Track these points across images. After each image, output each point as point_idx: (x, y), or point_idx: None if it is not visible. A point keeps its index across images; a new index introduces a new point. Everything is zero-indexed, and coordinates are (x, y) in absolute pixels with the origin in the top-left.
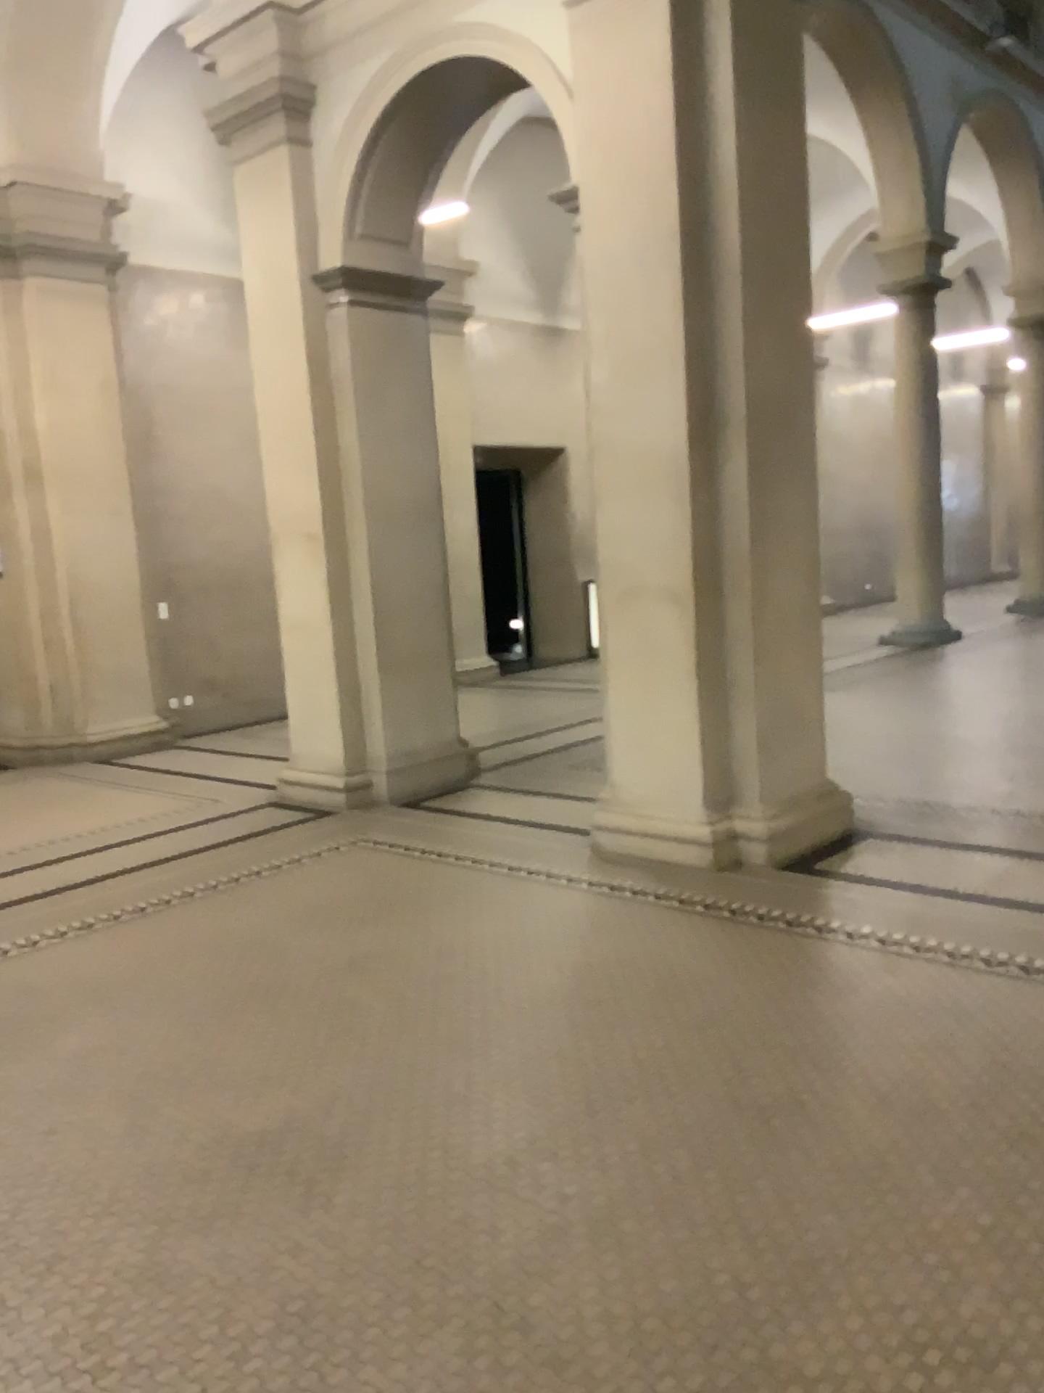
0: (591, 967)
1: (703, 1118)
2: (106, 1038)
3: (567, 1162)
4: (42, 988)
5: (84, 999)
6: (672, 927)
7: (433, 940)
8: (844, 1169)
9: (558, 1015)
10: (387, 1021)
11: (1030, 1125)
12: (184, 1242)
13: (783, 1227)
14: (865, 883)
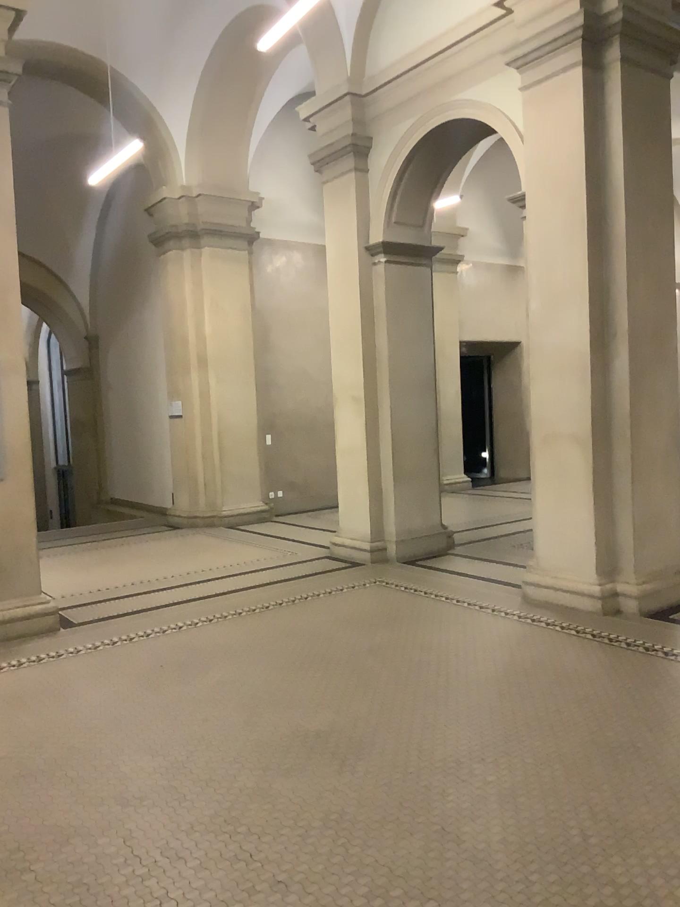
0: (513, 662)
1: (570, 746)
2: (234, 675)
3: (487, 760)
4: (199, 647)
5: (222, 654)
6: (566, 644)
7: (419, 640)
8: (653, 781)
9: (490, 685)
10: (389, 680)
11: None
12: (275, 775)
13: (610, 806)
14: None
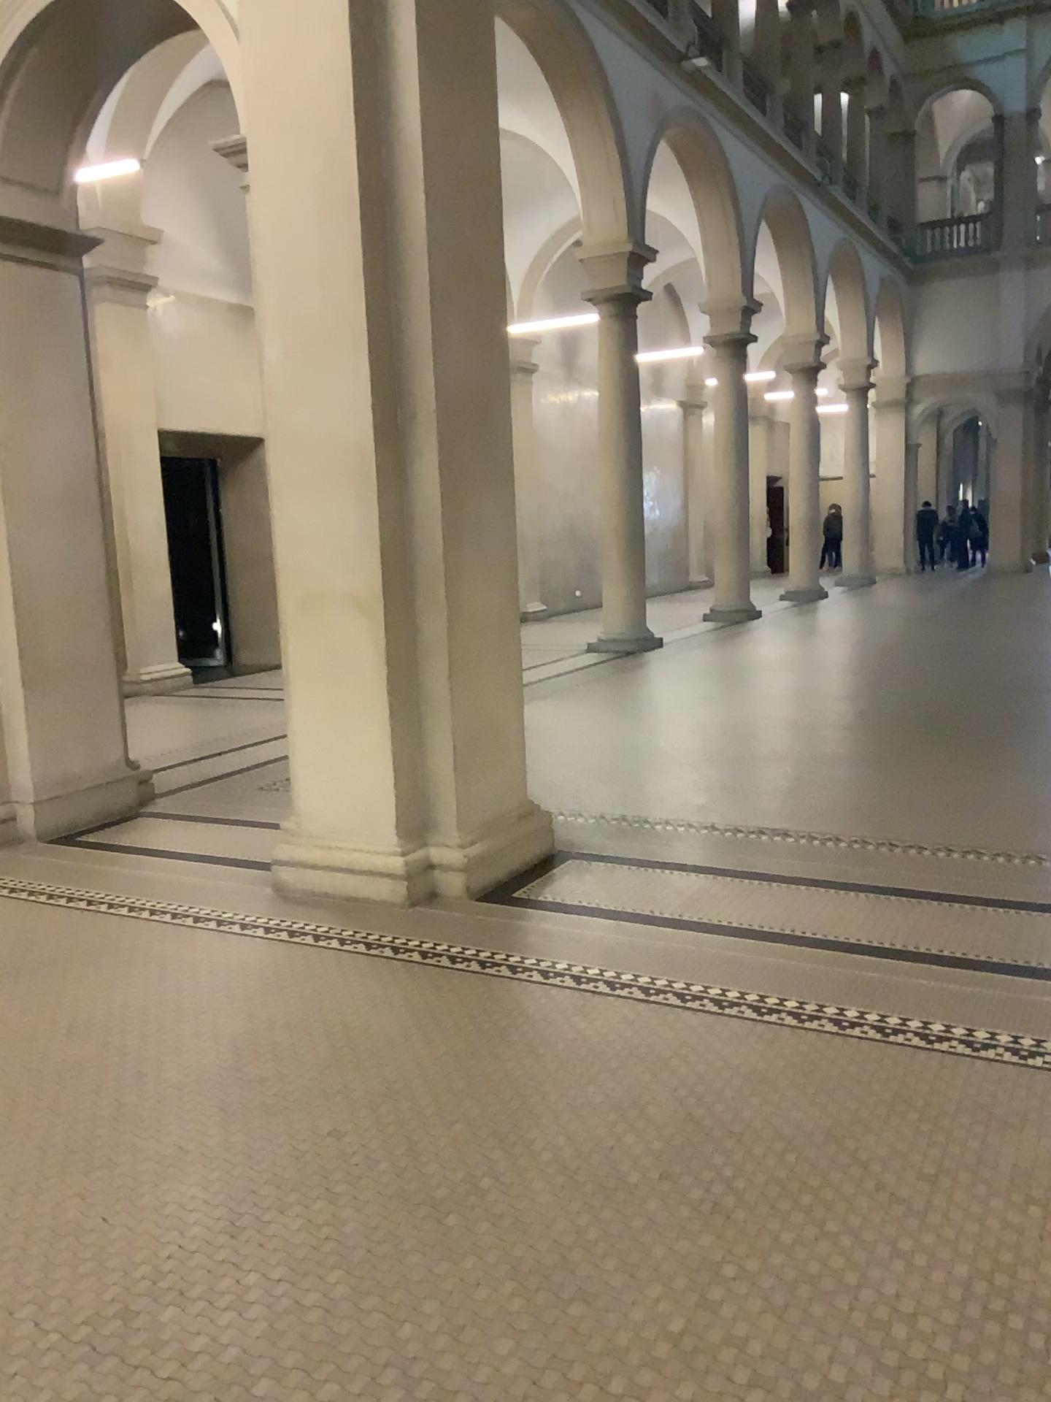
0: (256, 1036)
1: (369, 1226)
2: None
3: (197, 1306)
4: None
5: None
6: (354, 979)
7: (68, 1013)
8: (526, 1277)
9: (209, 1102)
10: None
11: (725, 1197)
12: None
13: (453, 1367)
14: (564, 916)
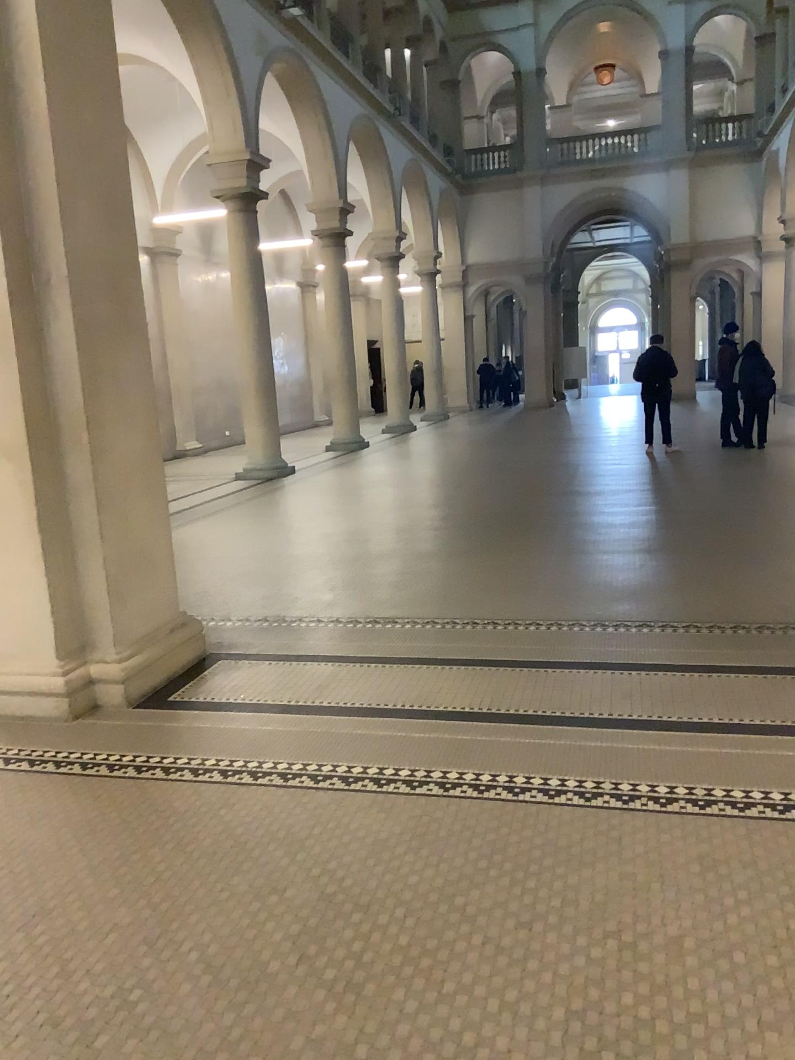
0: None
1: None
2: None
3: None
4: None
5: None
6: (16, 797)
7: None
8: None
9: None
10: None
11: (358, 977)
12: None
13: None
14: (212, 713)
